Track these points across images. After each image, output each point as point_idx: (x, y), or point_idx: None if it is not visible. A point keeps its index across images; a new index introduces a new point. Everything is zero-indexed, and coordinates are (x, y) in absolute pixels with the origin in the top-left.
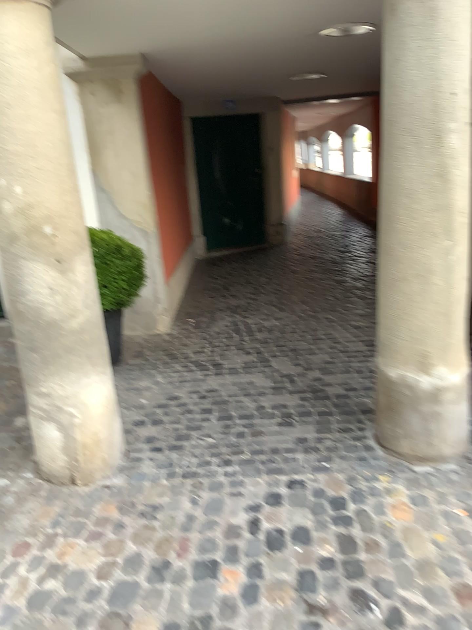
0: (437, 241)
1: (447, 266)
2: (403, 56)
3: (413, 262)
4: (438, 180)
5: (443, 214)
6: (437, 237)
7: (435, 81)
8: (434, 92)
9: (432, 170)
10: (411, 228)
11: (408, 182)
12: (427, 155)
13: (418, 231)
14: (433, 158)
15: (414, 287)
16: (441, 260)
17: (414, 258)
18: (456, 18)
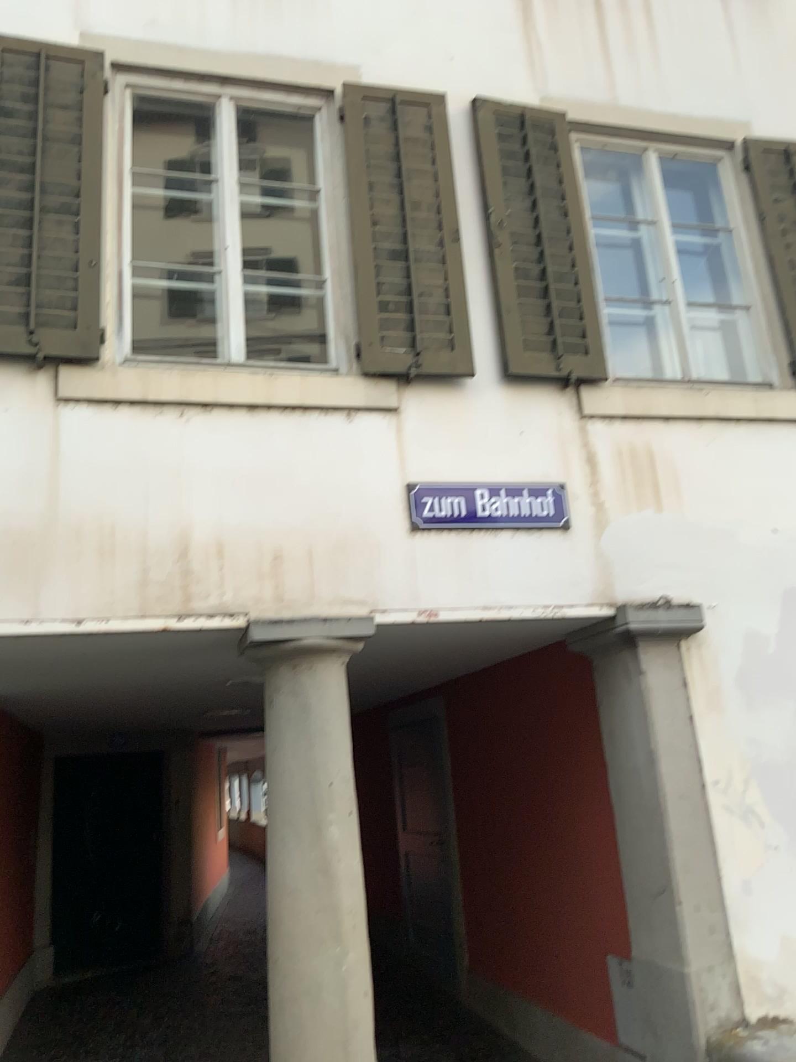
0: (324, 944)
1: (338, 976)
2: (280, 744)
3: (299, 972)
4: (320, 872)
5: (329, 911)
6: (324, 940)
7: (310, 770)
8: (310, 781)
9: (313, 861)
10: (295, 929)
11: (289, 875)
12: (307, 845)
13: (302, 933)
14: (314, 848)
15: (302, 1005)
16: (330, 967)
17: (300, 966)
18: (325, 714)
